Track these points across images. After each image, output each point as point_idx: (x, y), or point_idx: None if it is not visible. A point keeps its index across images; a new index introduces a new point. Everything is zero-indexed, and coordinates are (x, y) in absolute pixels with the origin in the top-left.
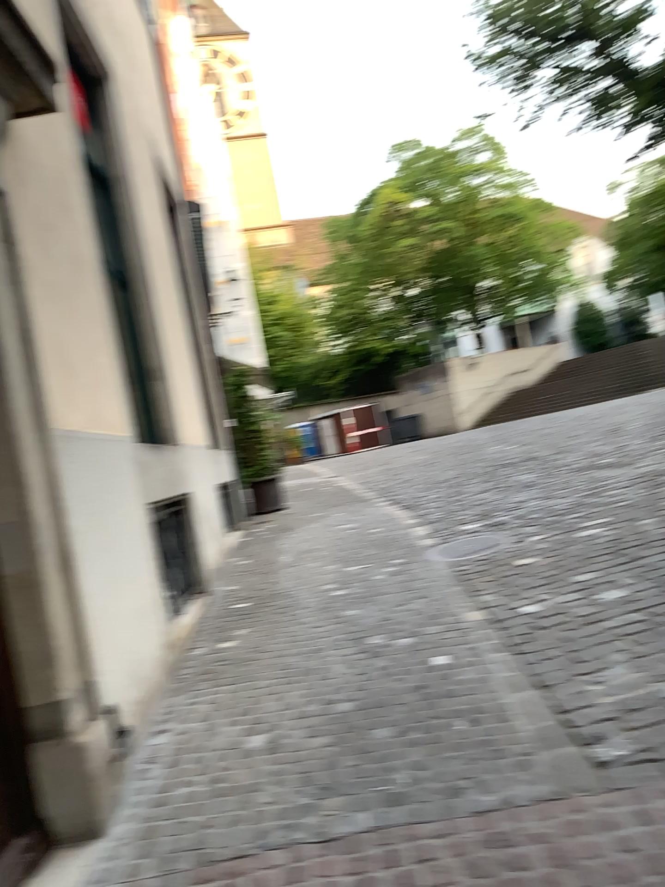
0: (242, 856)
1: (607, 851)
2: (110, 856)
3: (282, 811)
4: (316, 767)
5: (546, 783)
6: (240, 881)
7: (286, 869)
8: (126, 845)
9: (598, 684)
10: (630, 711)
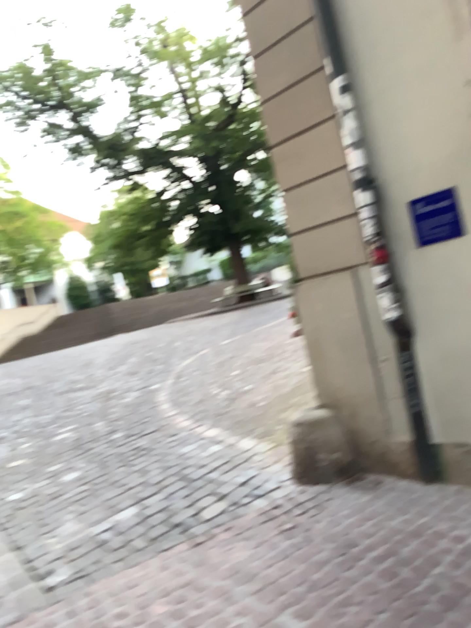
0: None
1: None
2: None
3: None
4: None
5: (10, 614)
6: None
7: None
8: None
9: (54, 537)
10: (71, 550)
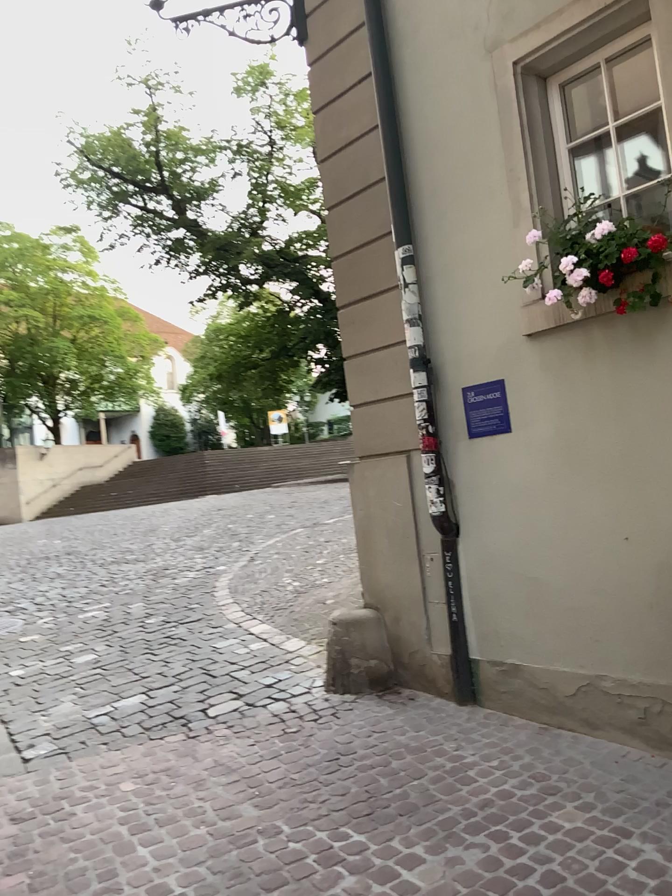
0: None
1: (9, 801)
2: None
3: None
4: None
5: None
6: None
7: None
8: None
9: (46, 714)
10: (60, 727)
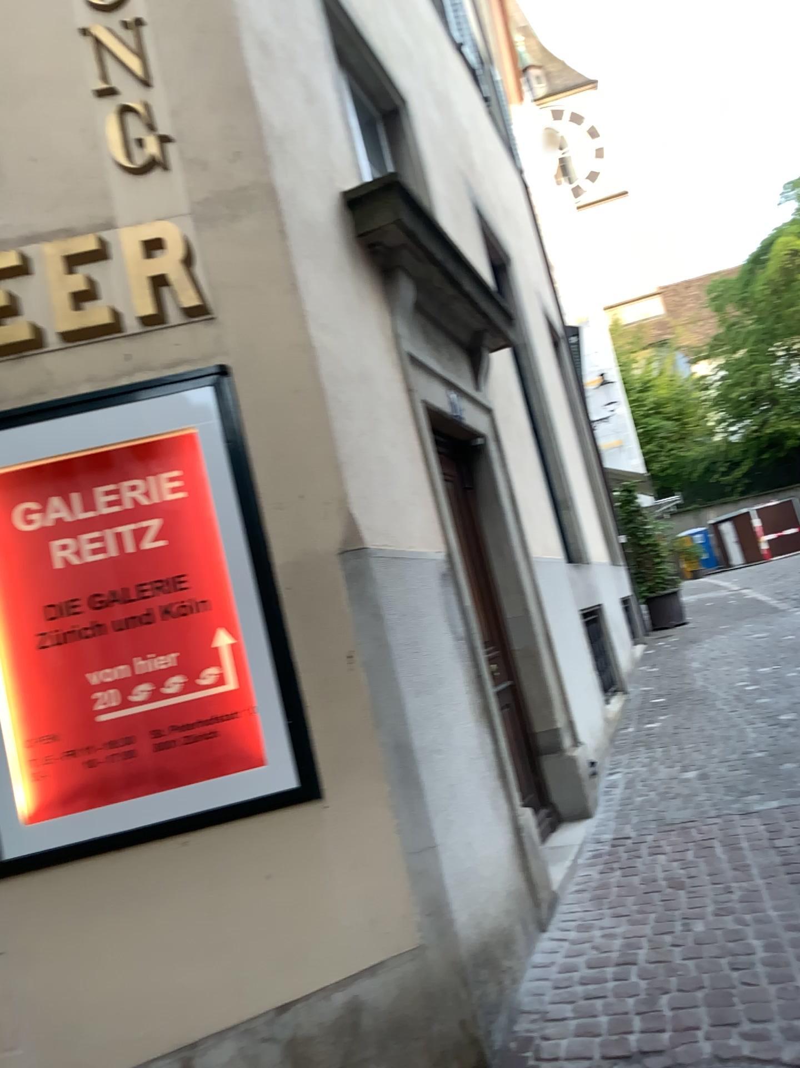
0: (690, 819)
1: None
2: (602, 822)
3: (715, 801)
4: (738, 781)
5: None
6: (691, 826)
7: (720, 822)
8: (611, 818)
9: None
10: None
